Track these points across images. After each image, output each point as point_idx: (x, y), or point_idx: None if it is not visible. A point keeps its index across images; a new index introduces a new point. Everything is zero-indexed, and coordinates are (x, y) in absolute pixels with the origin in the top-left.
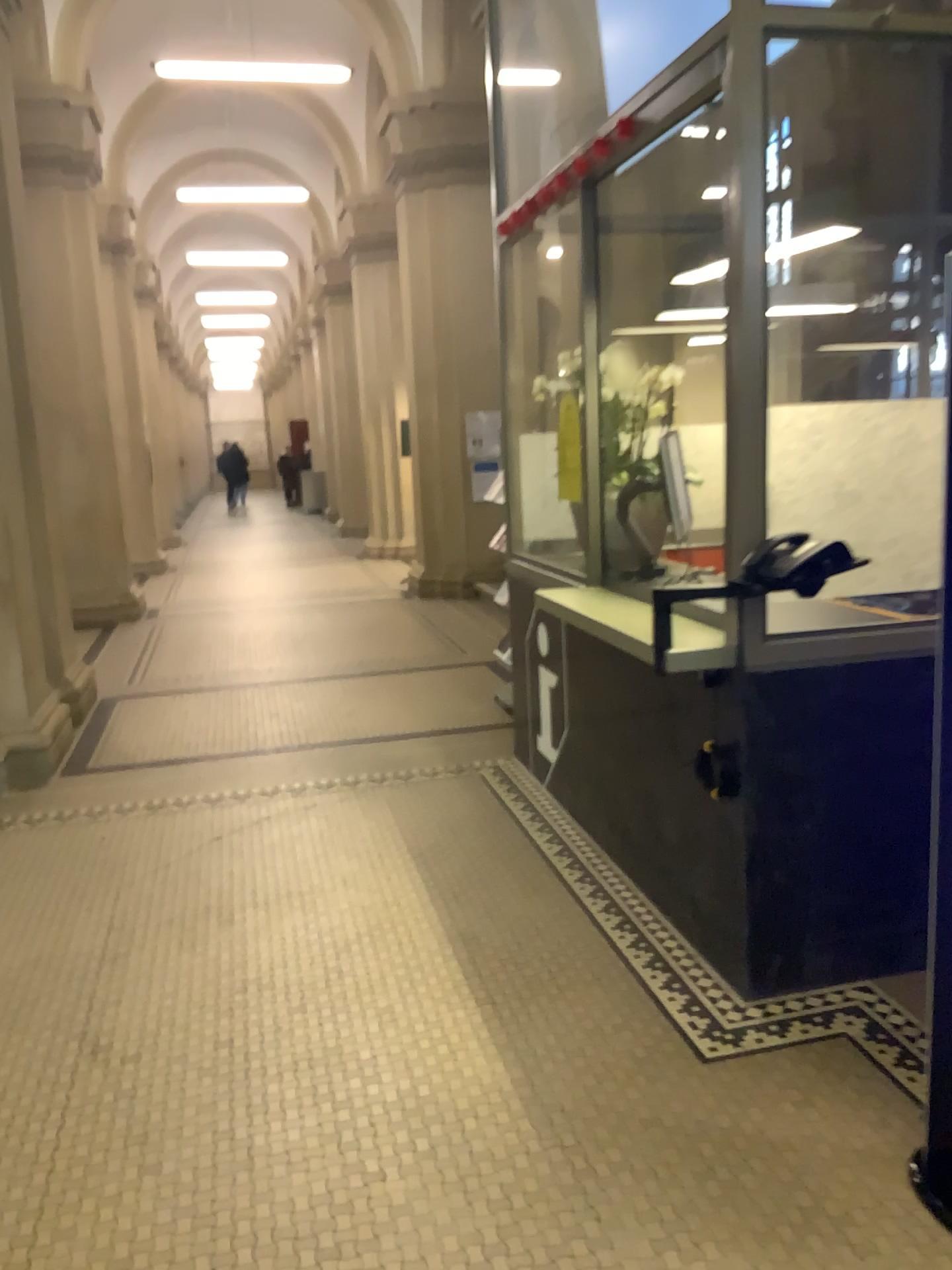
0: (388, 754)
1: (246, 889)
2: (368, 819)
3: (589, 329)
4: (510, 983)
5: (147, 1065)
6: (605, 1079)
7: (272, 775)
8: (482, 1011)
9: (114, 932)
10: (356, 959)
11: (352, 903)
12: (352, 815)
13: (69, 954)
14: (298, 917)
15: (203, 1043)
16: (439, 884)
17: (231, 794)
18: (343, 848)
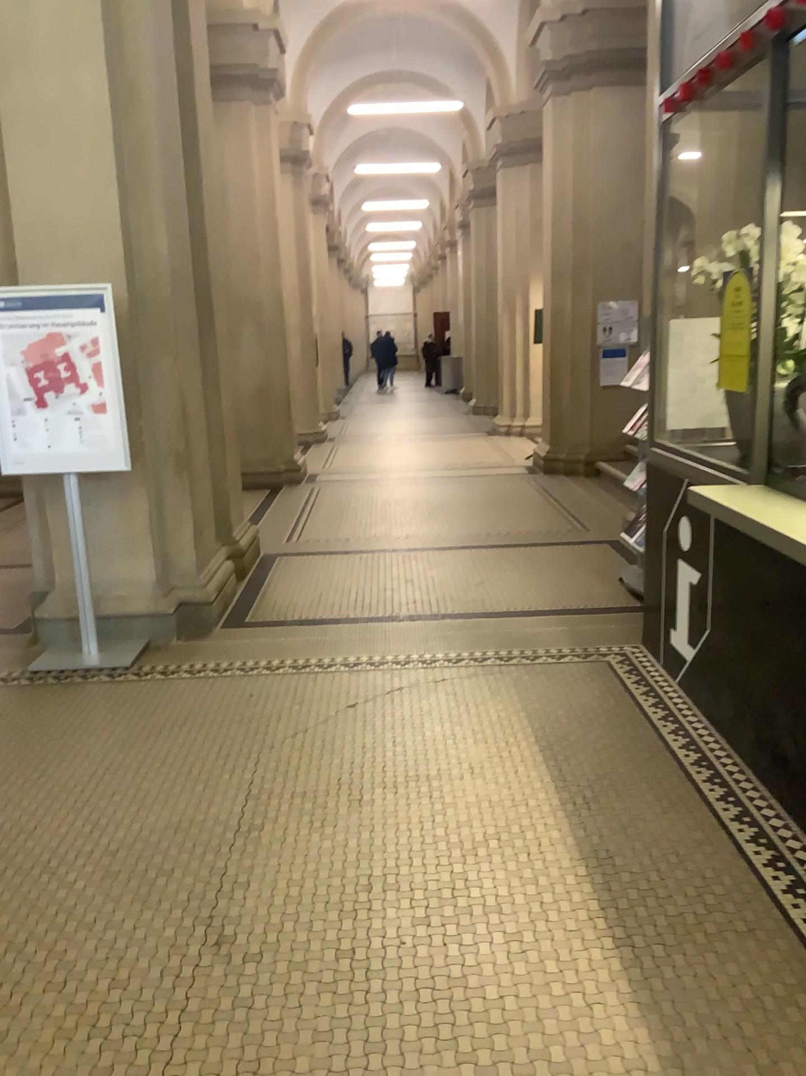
0: (517, 631)
1: (377, 768)
2: (497, 700)
3: (768, 204)
4: (652, 924)
5: (268, 970)
6: None
7: (407, 645)
8: (623, 956)
9: (250, 802)
10: (484, 867)
11: (481, 797)
12: (481, 694)
13: (206, 823)
14: (426, 806)
15: (325, 952)
16: (571, 785)
17: (368, 661)
18: (472, 732)
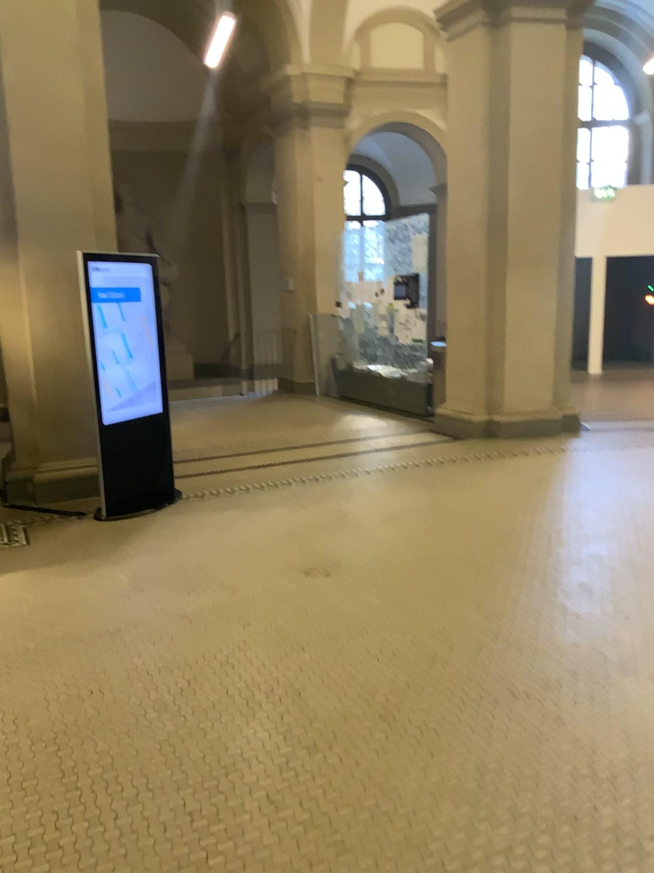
0: None
1: None
2: None
3: None
4: None
5: None
6: (35, 554)
7: None
8: None
9: None
10: None
11: None
12: None
13: None
14: None
15: None
16: None
17: None
18: None
